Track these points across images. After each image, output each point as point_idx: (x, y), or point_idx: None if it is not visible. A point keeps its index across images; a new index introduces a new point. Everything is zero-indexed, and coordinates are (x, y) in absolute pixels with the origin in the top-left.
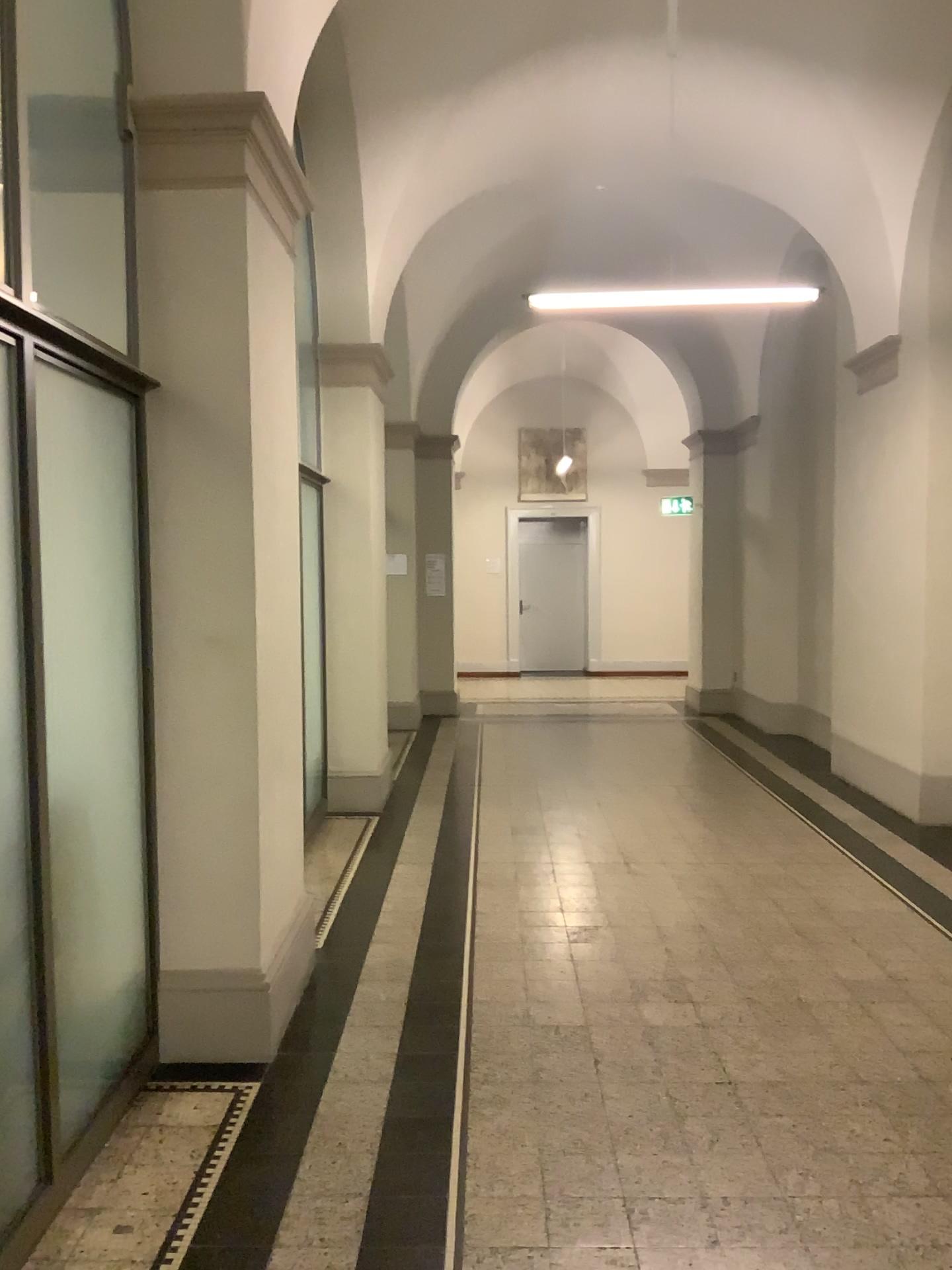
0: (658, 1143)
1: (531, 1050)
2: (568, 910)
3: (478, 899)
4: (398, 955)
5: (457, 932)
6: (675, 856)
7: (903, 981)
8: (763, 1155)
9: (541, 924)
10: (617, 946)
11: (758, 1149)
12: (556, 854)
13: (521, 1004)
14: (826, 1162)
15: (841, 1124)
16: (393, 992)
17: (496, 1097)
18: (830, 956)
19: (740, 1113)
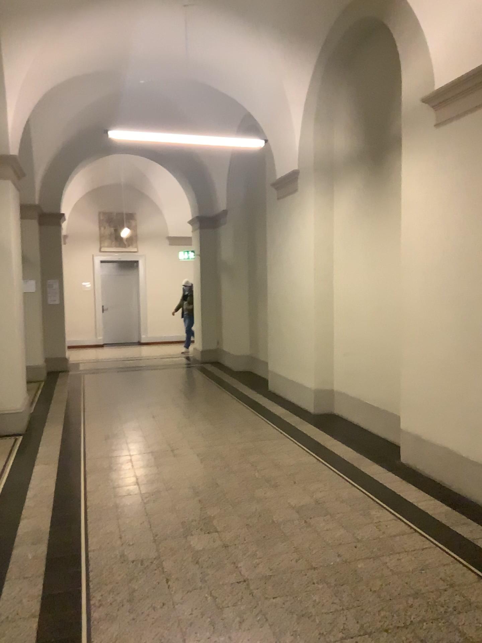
0: (210, 632)
1: (127, 580)
2: (141, 483)
3: (87, 482)
4: (39, 526)
5: (76, 506)
6: (198, 444)
7: (324, 504)
8: (270, 627)
9: (127, 494)
10: (172, 503)
11: (267, 624)
12: (132, 450)
13: (119, 549)
14: (304, 626)
15: (308, 598)
16: (36, 553)
17: (108, 618)
18: (286, 494)
19: (254, 602)
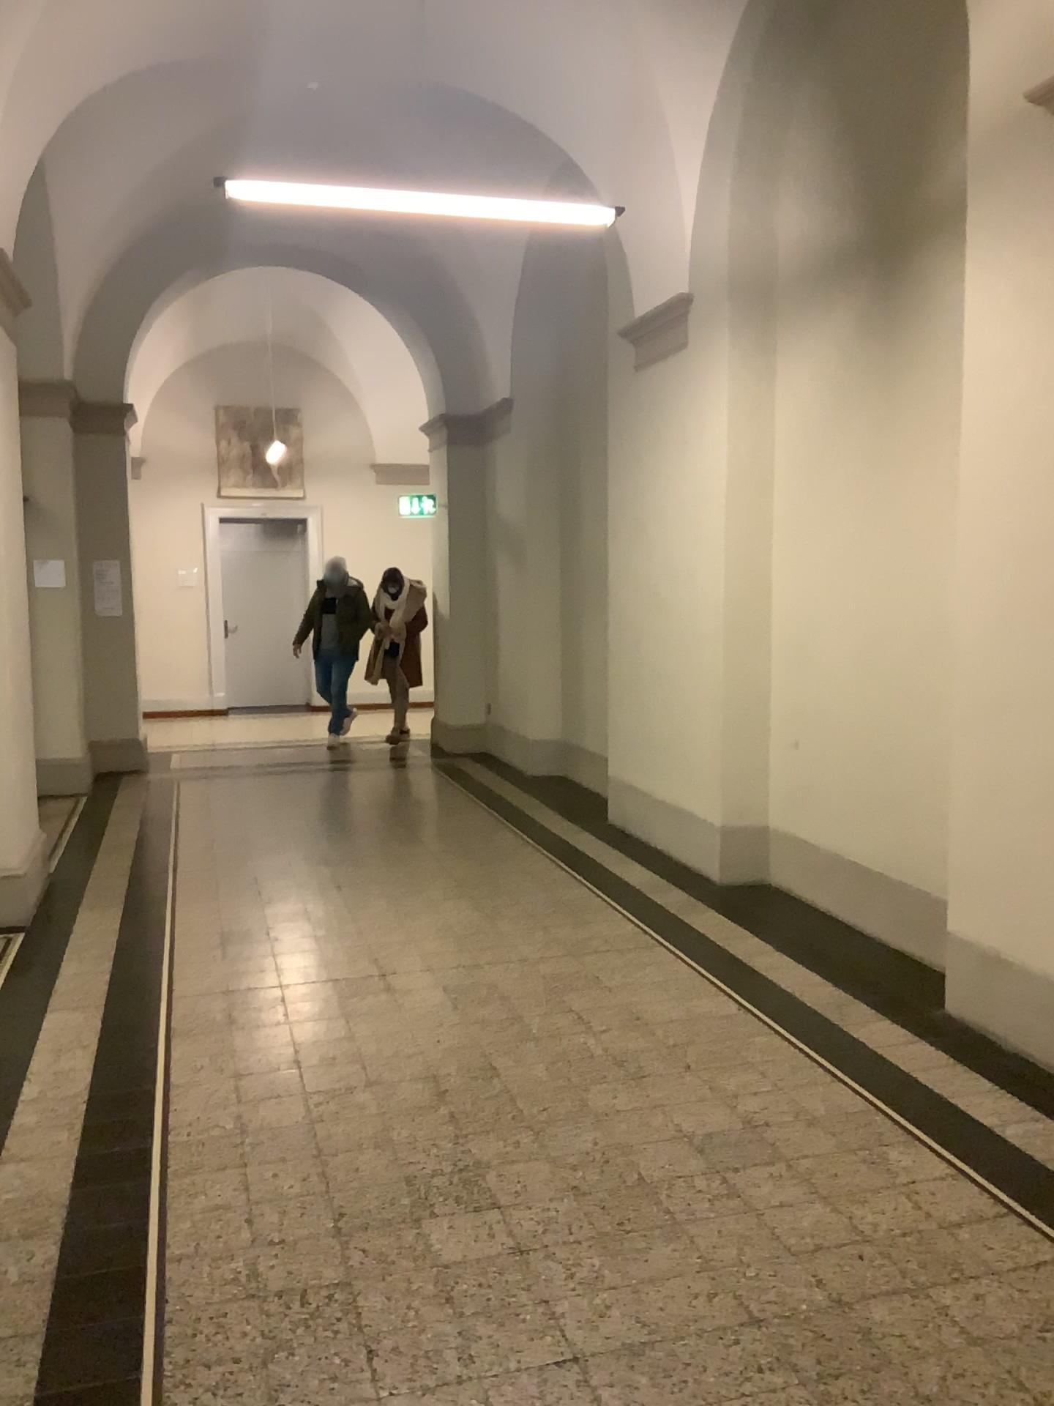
0: None
1: (263, 1355)
2: (306, 1067)
3: (172, 1062)
4: (42, 1187)
5: (140, 1129)
6: (445, 961)
7: (768, 1130)
8: None
9: (269, 1097)
10: (382, 1123)
11: None
12: (284, 975)
13: (244, 1258)
14: None
15: None
16: (28, 1268)
17: None
18: (669, 1101)
19: None
